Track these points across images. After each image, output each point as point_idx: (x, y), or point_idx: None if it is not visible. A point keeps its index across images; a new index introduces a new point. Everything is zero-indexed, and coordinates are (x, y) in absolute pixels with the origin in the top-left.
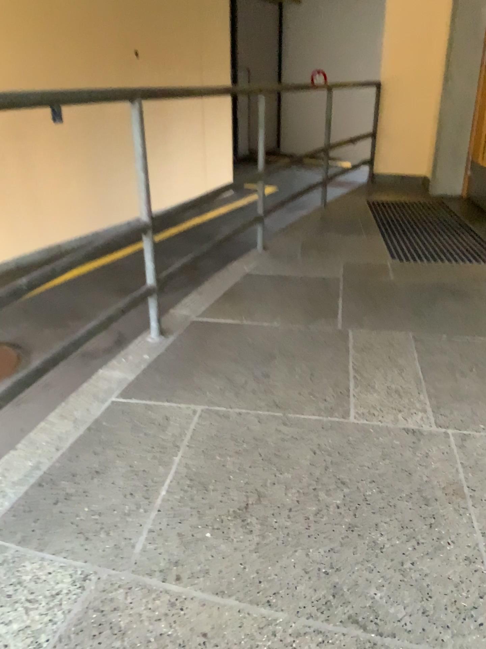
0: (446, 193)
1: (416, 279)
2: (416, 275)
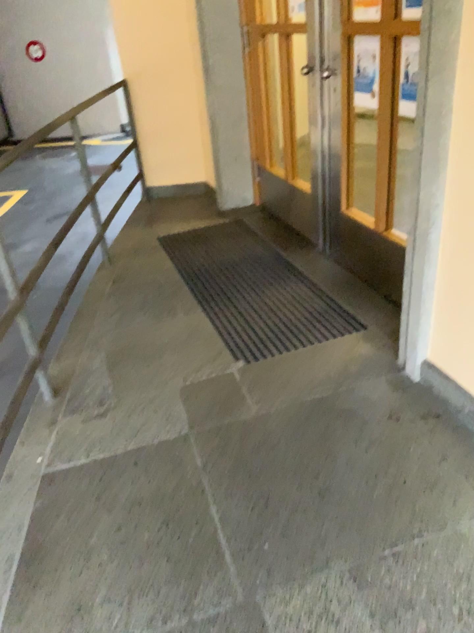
0: (239, 204)
1: (284, 403)
2: (281, 394)
